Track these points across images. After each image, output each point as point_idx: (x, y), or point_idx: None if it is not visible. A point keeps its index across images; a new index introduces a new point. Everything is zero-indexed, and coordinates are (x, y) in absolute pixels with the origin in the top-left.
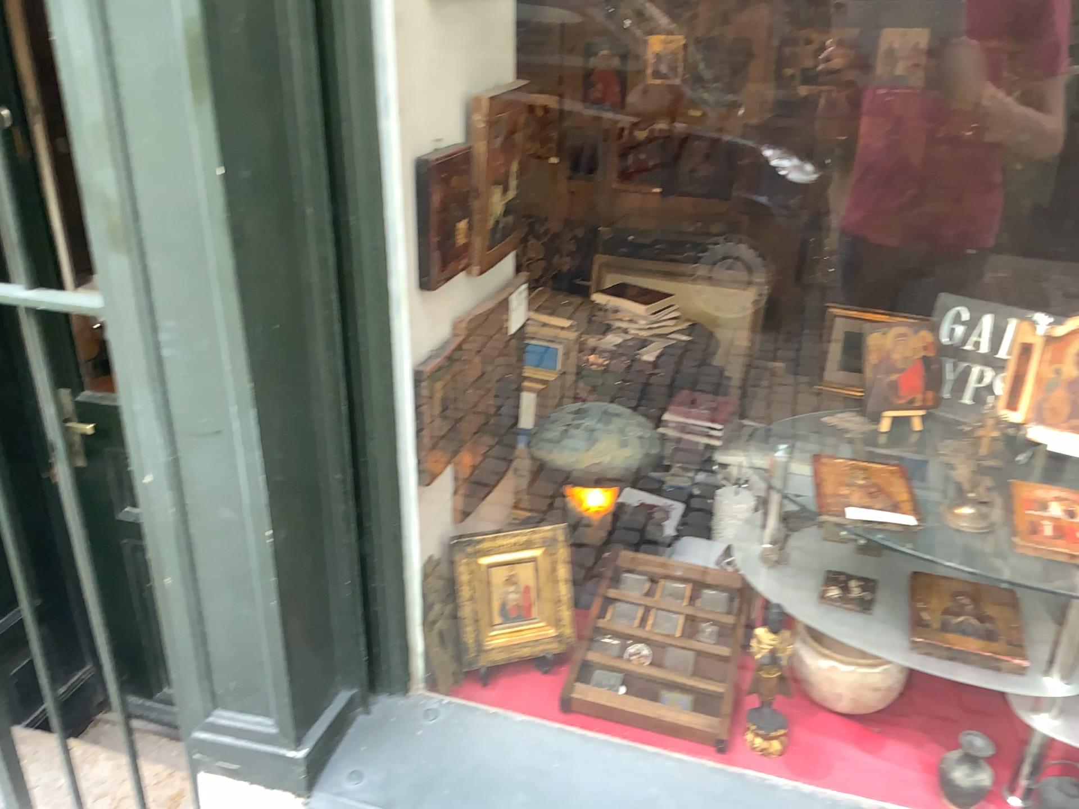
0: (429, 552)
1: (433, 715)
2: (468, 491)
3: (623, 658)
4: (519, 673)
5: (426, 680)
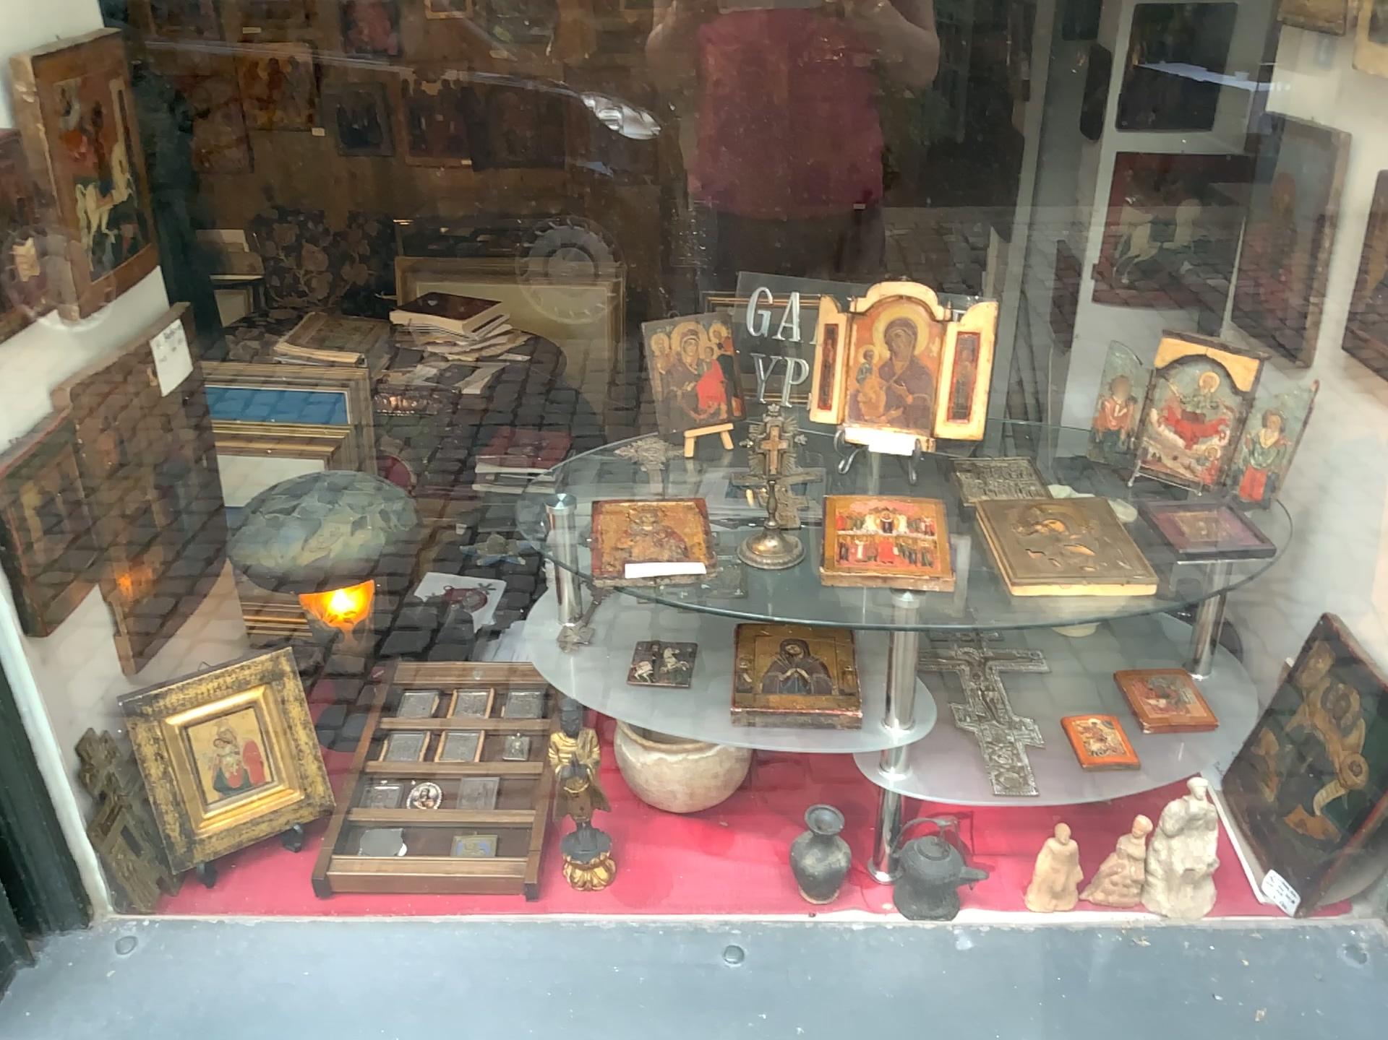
0: (89, 724)
1: (134, 945)
2: (144, 626)
3: (405, 805)
4: (263, 856)
5: (120, 898)
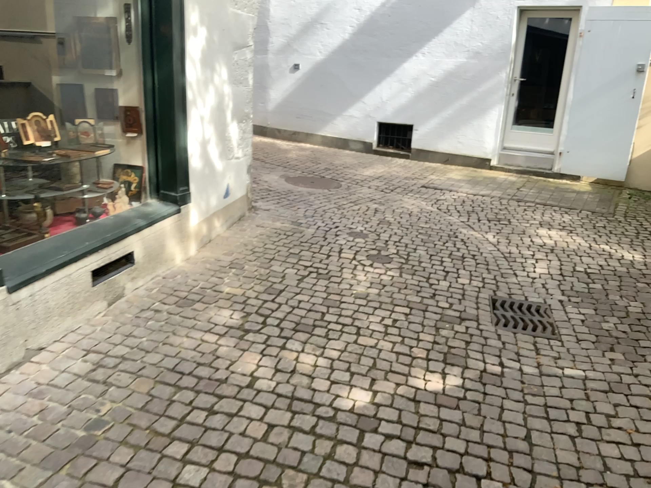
0: None
1: None
2: None
3: None
4: None
5: None
